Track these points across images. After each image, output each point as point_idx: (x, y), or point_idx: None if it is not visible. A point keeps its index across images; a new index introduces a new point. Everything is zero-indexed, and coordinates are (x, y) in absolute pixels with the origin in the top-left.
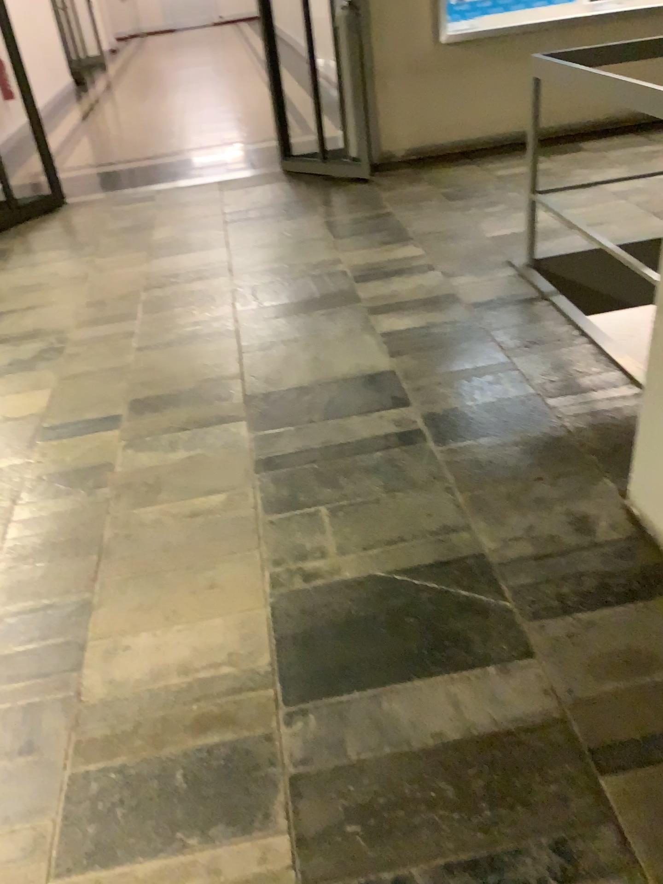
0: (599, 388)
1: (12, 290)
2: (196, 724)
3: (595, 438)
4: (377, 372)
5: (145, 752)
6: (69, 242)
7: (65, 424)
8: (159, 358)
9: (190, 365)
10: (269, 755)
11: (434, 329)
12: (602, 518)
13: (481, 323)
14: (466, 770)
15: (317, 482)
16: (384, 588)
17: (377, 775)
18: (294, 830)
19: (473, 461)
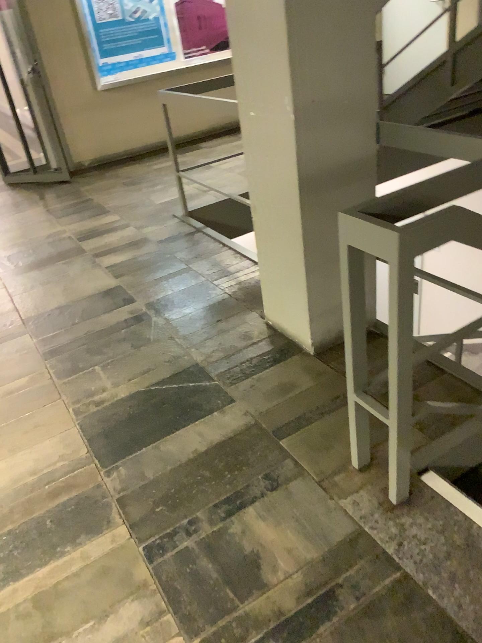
0: (240, 269)
1: None
2: (49, 495)
3: (244, 293)
4: (108, 288)
5: (20, 520)
6: None
7: None
8: None
9: None
10: (100, 494)
11: (137, 258)
12: (256, 330)
13: (165, 250)
14: (212, 461)
15: (87, 355)
16: (144, 395)
17: (165, 480)
18: (126, 520)
19: (179, 321)
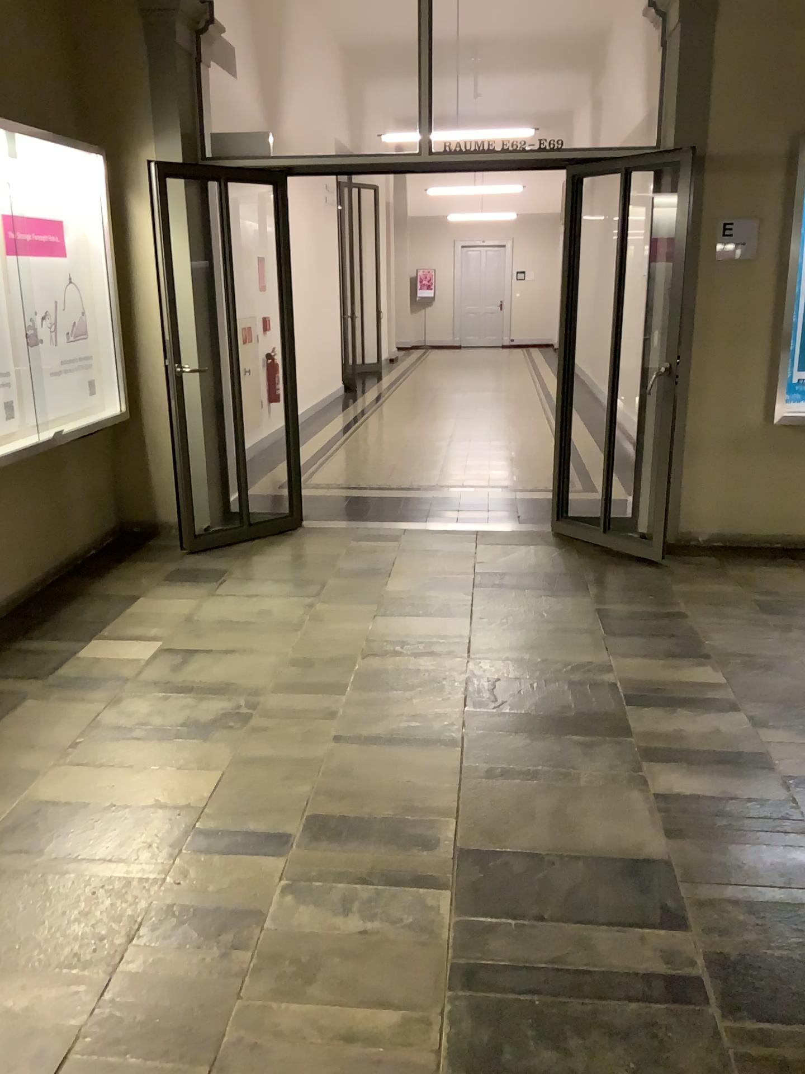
0: None
1: (213, 622)
2: None
3: None
4: (643, 855)
5: None
6: (290, 573)
7: (221, 828)
8: (358, 758)
9: (394, 778)
10: None
11: (731, 804)
12: None
13: (801, 810)
14: None
15: (534, 1028)
16: None
17: None
18: None
19: (780, 1063)
